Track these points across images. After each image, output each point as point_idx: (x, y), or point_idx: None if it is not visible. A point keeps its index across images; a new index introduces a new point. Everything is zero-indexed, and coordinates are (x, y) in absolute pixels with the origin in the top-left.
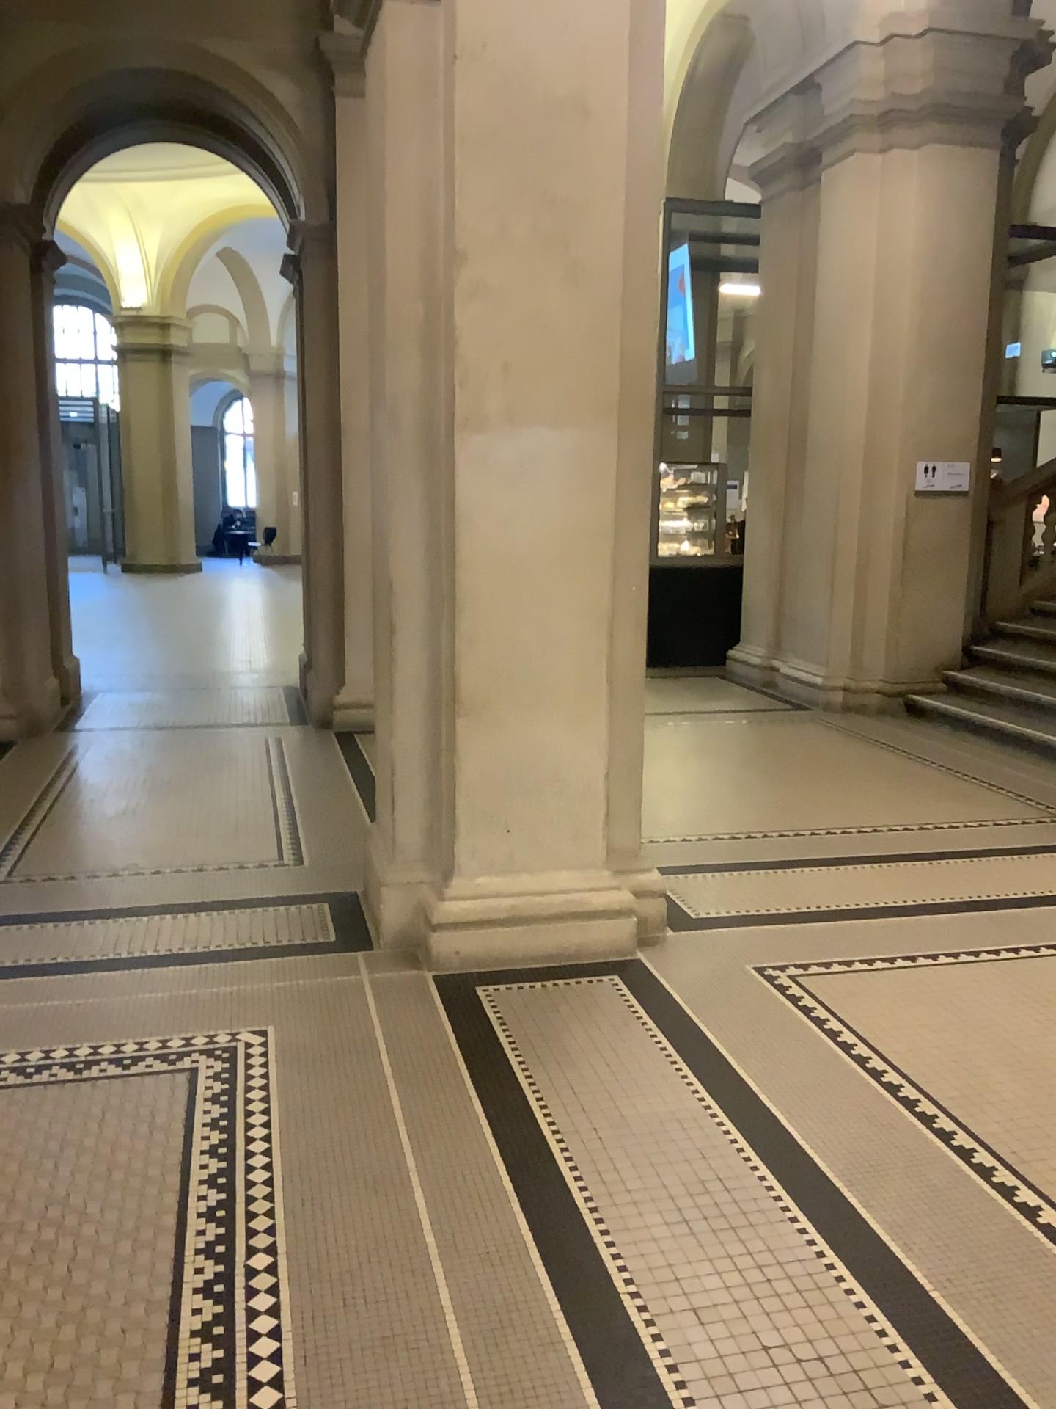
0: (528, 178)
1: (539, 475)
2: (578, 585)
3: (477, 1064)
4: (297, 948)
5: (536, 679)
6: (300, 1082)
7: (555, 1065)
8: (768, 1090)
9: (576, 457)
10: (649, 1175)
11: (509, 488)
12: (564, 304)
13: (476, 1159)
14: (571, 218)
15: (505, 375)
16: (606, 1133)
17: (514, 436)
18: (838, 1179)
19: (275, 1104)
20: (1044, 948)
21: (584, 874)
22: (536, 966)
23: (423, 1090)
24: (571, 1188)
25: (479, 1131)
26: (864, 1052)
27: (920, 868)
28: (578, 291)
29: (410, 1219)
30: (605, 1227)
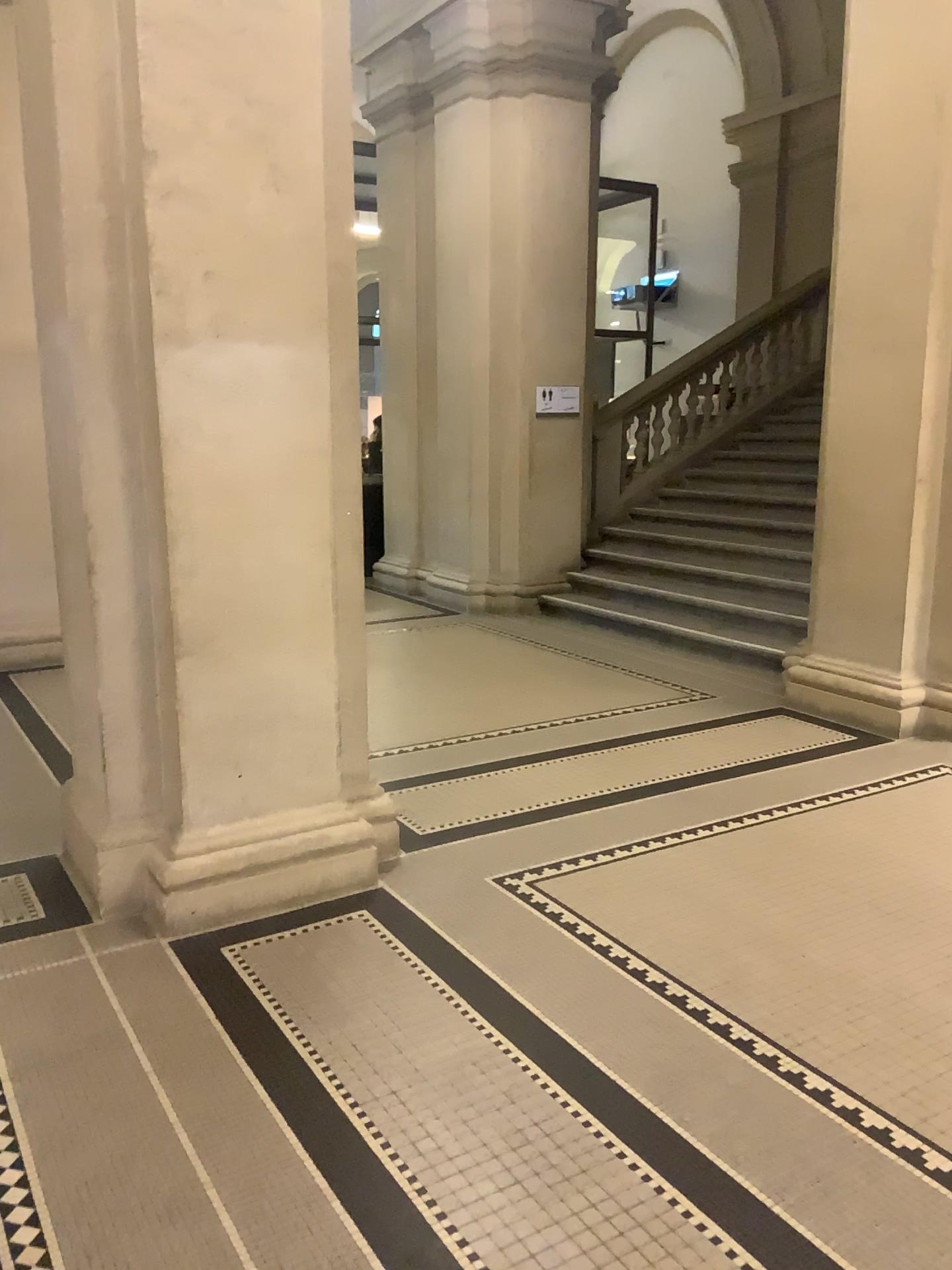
0: (219, 73)
1: (249, 397)
2: (293, 511)
3: (245, 1036)
4: (4, 928)
5: (257, 612)
6: (44, 1098)
7: (328, 1022)
8: (548, 1011)
9: (284, 378)
10: (463, 1133)
11: (217, 411)
12: (264, 214)
13: (274, 1155)
14: (266, 121)
15: (206, 289)
16: (403, 1092)
17: (218, 356)
18: (644, 1098)
19: (20, 1132)
20: (734, 822)
21: (314, 807)
22: (278, 911)
23: (193, 1080)
24: (390, 1169)
25: (269, 1118)
26: (621, 953)
27: (606, 757)
28: (276, 201)
29: (221, 1251)
30: (436, 1207)
